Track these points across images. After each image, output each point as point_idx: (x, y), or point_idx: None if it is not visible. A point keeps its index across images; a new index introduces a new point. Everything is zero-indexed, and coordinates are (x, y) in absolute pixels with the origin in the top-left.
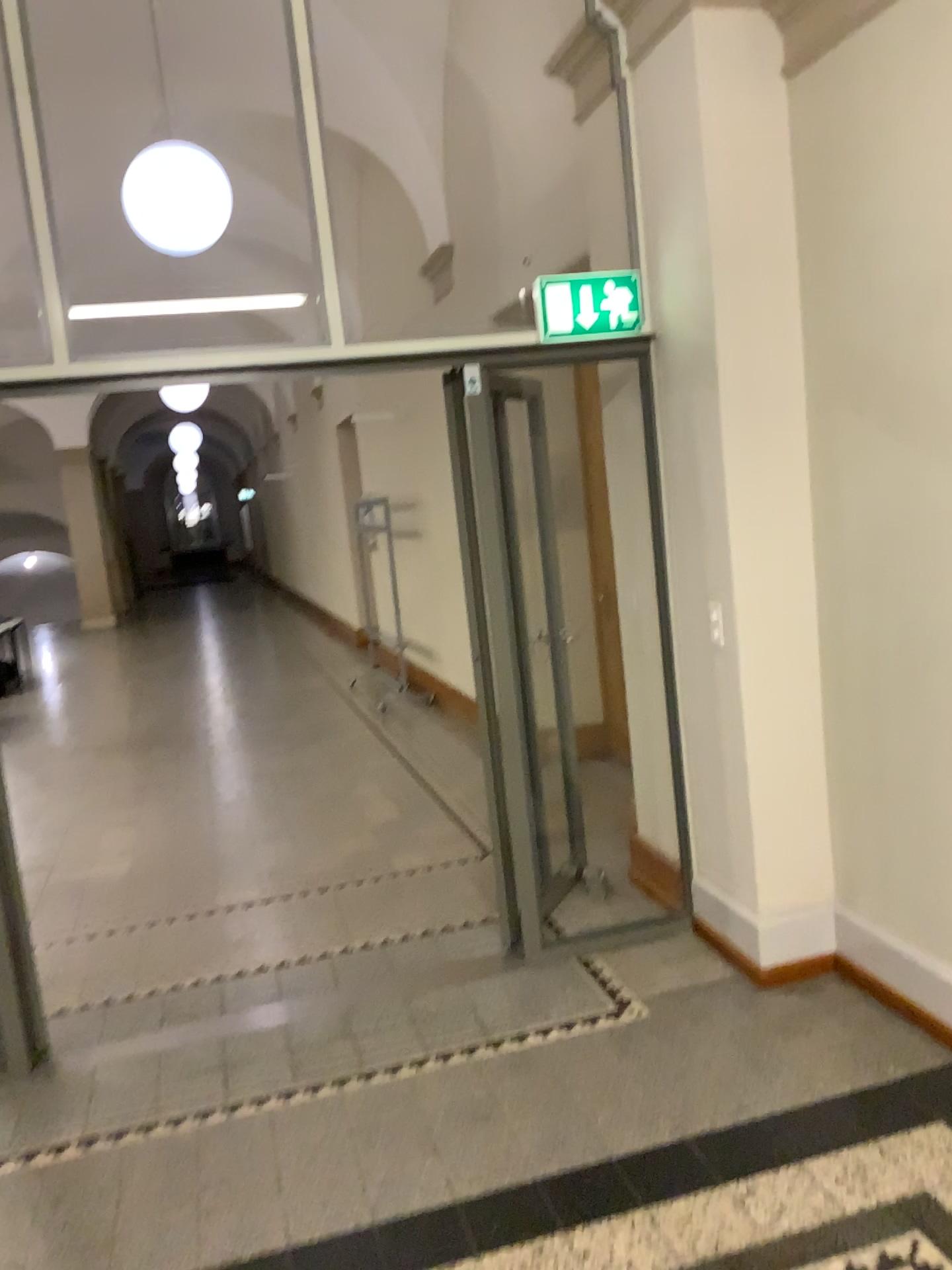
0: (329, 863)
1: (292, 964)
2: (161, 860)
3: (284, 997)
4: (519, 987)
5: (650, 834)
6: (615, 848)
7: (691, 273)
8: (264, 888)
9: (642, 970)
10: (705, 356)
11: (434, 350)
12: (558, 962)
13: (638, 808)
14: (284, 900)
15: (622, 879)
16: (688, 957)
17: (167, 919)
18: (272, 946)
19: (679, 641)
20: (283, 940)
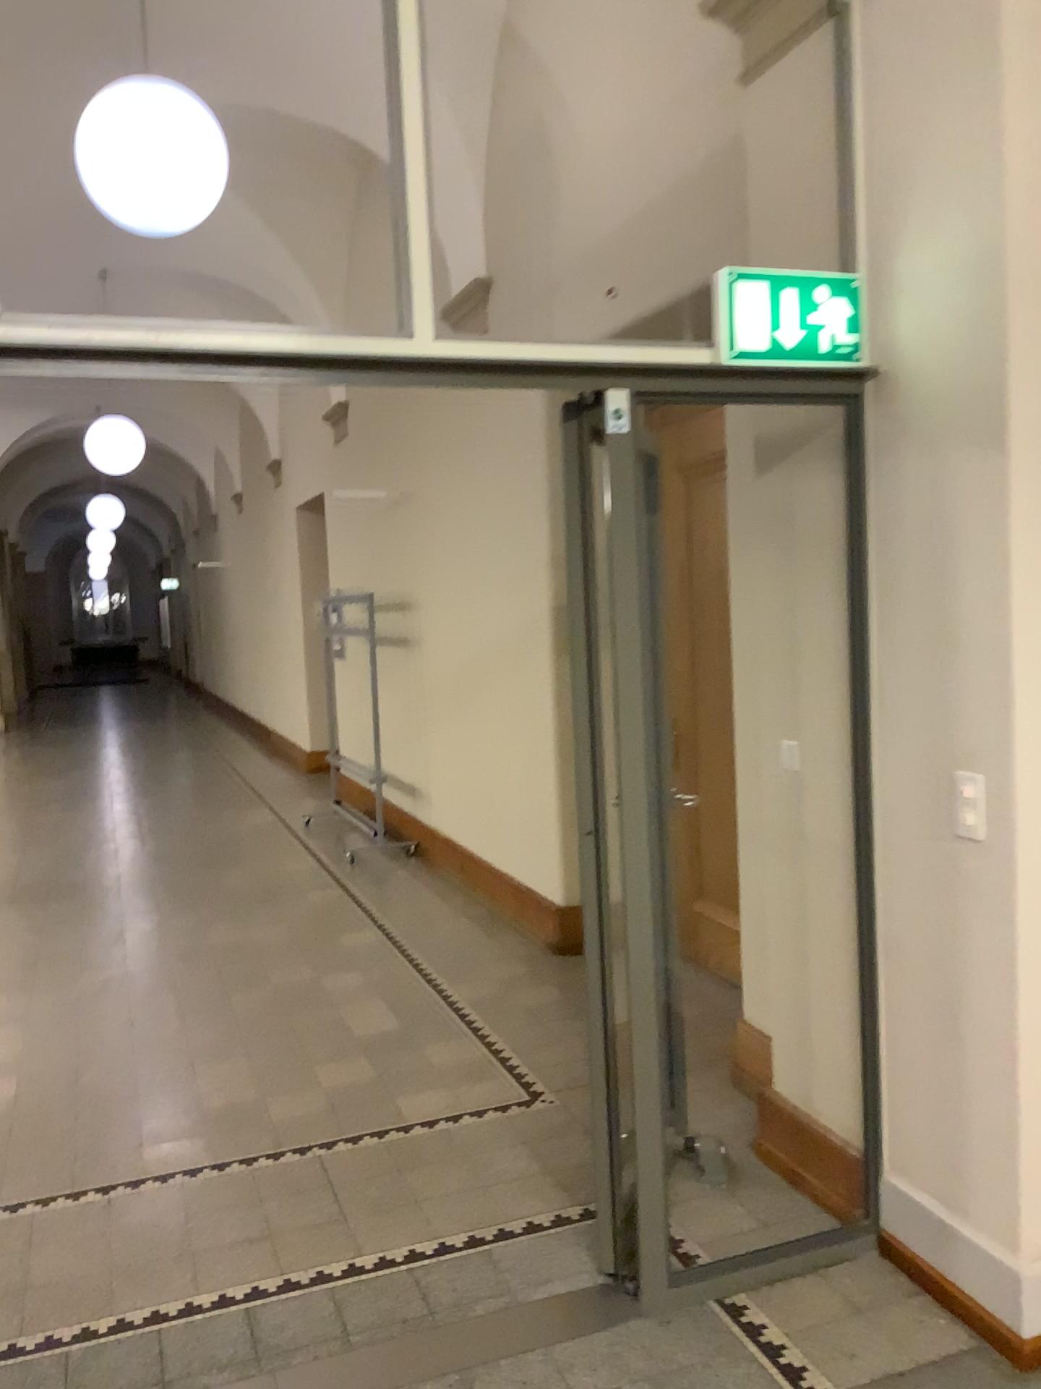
0: (311, 1104)
1: (271, 1294)
2: (62, 1088)
3: (265, 1369)
4: (642, 1357)
5: (799, 1091)
6: (730, 1101)
7: (964, 276)
8: (217, 1144)
9: (826, 1328)
10: (984, 398)
11: (568, 361)
12: (689, 1304)
13: (779, 1050)
14: (249, 1167)
15: (753, 1154)
16: (886, 1301)
17: (70, 1196)
18: (236, 1255)
19: (883, 821)
20: (252, 1245)
